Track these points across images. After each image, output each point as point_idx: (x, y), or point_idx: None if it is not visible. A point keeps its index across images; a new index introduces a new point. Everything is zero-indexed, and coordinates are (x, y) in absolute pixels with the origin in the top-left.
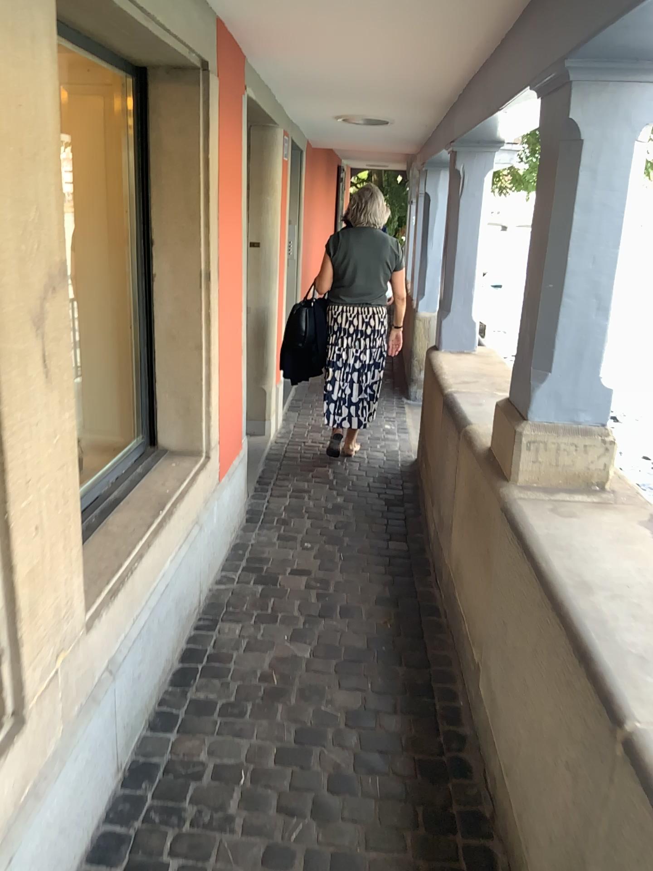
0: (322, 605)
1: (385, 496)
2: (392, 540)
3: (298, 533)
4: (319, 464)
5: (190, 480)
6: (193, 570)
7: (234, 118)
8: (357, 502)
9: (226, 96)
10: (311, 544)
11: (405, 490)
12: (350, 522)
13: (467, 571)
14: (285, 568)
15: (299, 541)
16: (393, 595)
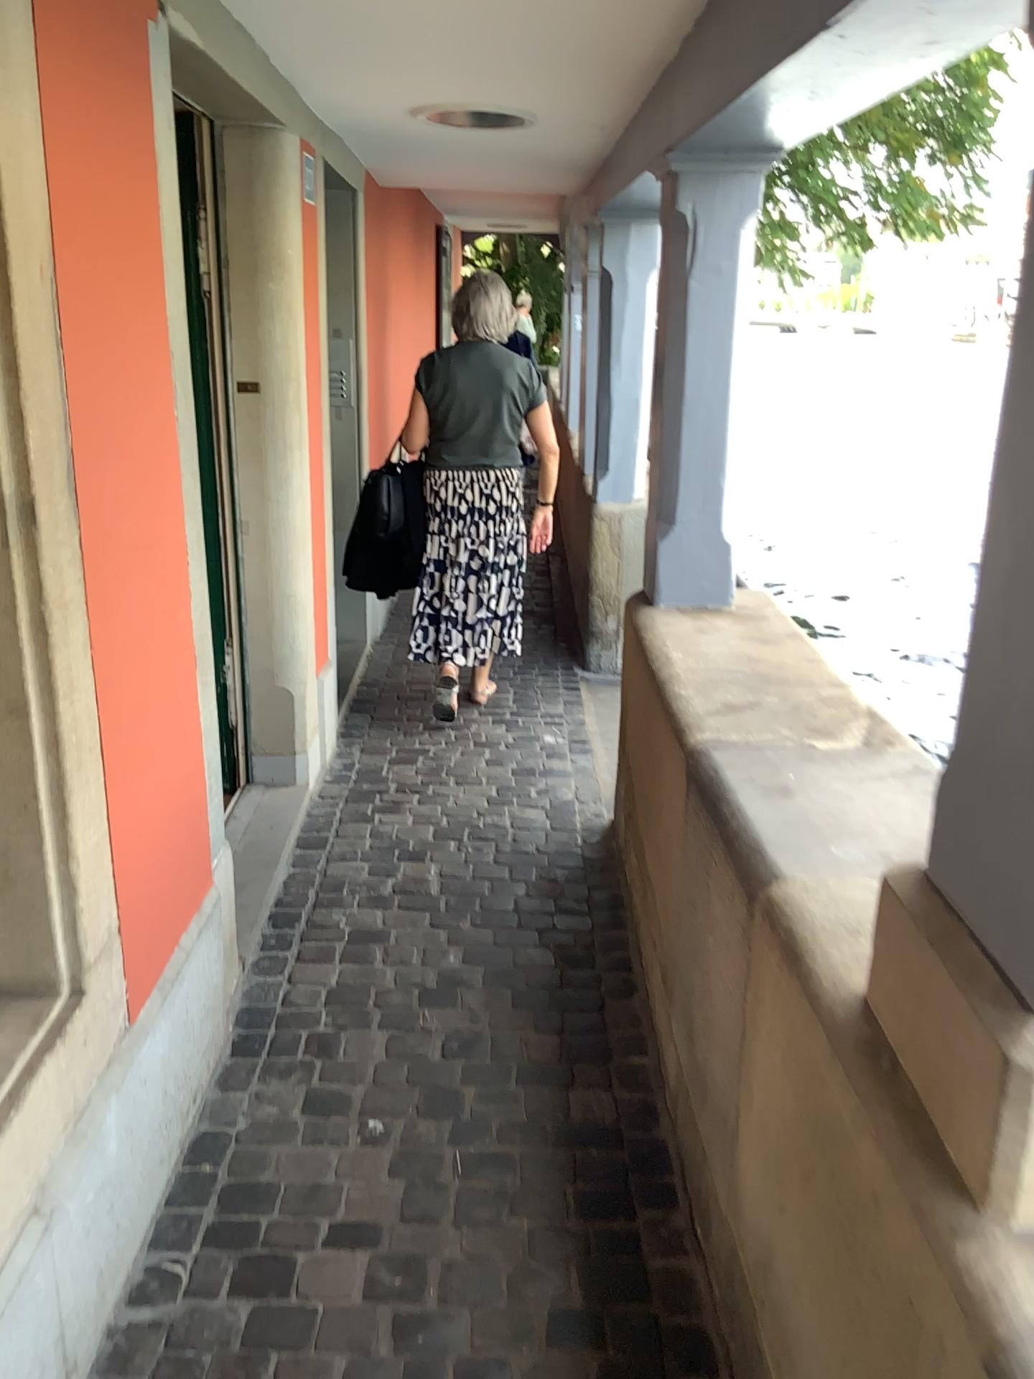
0: (409, 1372)
1: (554, 938)
2: (577, 1084)
3: (355, 1084)
4: (408, 858)
5: (10, 1103)
6: (29, 1361)
7: (104, 69)
8: (492, 964)
9: (70, 3)
10: (386, 1124)
11: (596, 917)
12: (478, 1035)
13: (811, 1357)
14: (316, 1224)
15: (355, 1114)
16: (592, 1304)
